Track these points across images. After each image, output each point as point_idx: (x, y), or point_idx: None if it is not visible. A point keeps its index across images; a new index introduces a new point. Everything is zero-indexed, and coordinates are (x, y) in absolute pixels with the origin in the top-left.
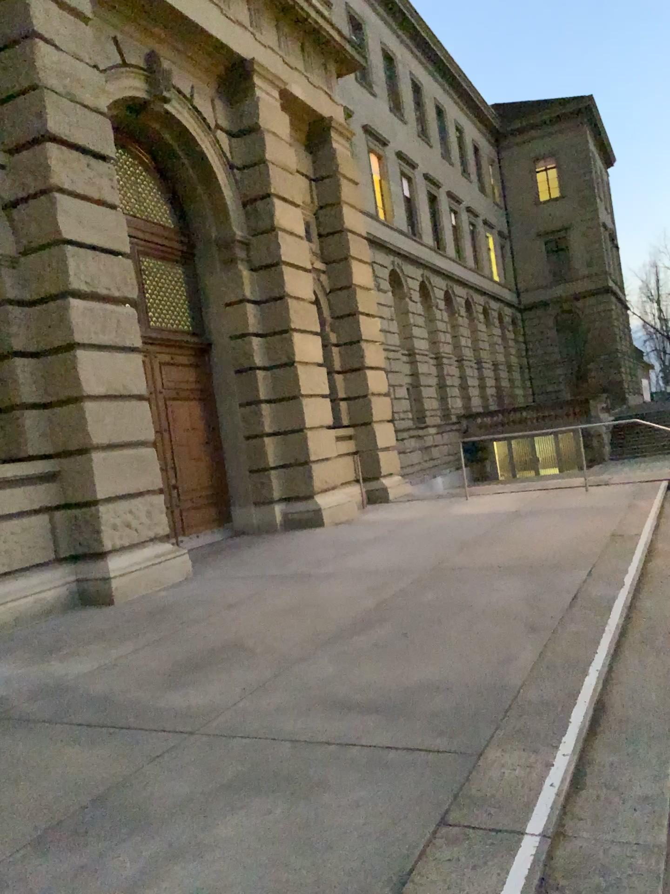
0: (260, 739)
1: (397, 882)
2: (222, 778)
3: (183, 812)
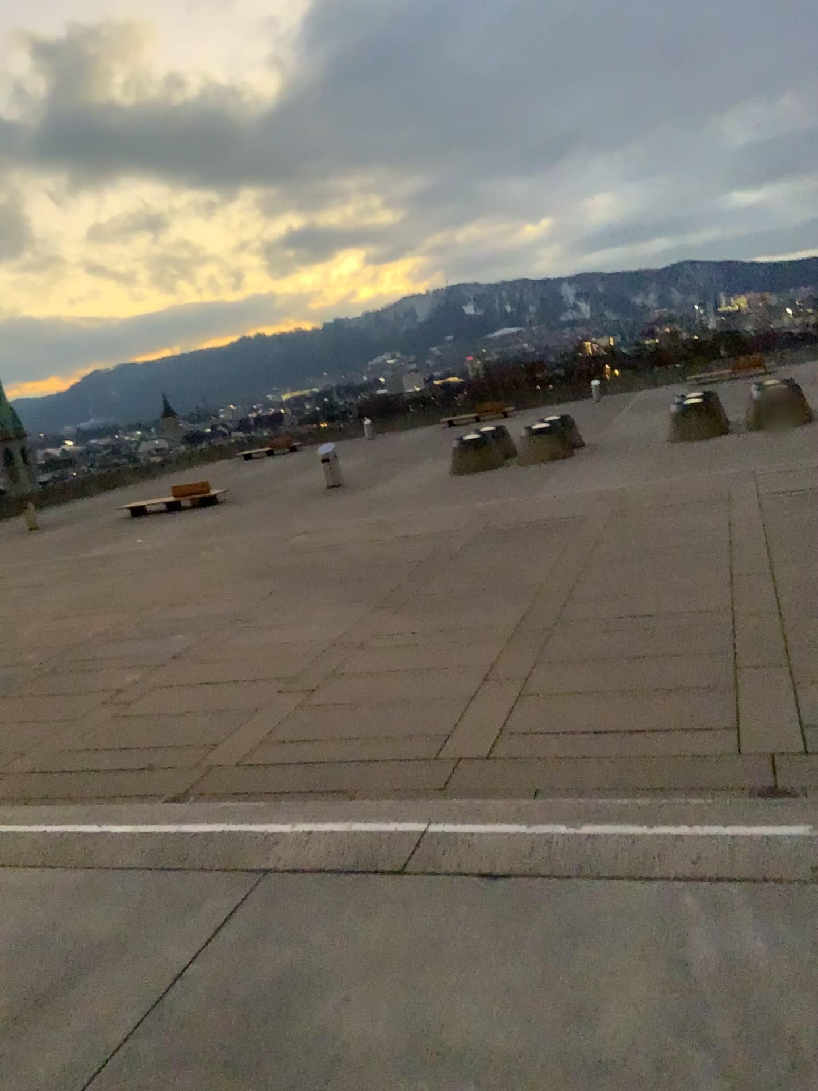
0: (91, 1081)
1: (487, 877)
2: (220, 1081)
3: (317, 1087)
